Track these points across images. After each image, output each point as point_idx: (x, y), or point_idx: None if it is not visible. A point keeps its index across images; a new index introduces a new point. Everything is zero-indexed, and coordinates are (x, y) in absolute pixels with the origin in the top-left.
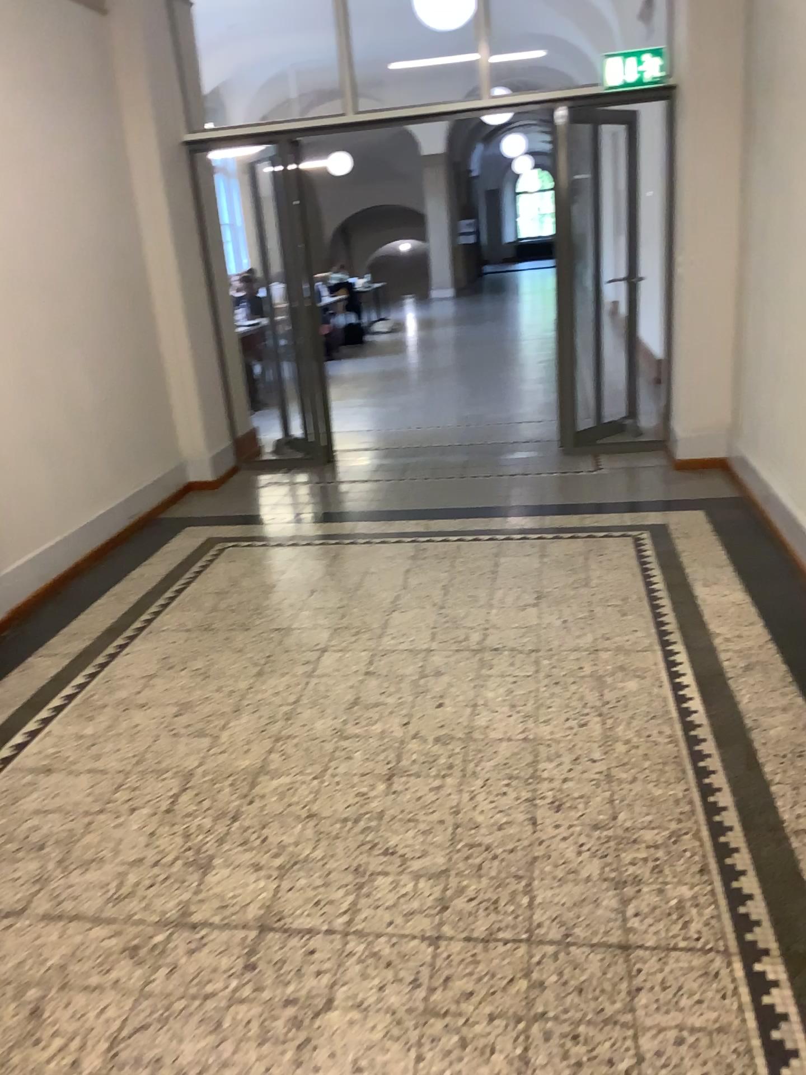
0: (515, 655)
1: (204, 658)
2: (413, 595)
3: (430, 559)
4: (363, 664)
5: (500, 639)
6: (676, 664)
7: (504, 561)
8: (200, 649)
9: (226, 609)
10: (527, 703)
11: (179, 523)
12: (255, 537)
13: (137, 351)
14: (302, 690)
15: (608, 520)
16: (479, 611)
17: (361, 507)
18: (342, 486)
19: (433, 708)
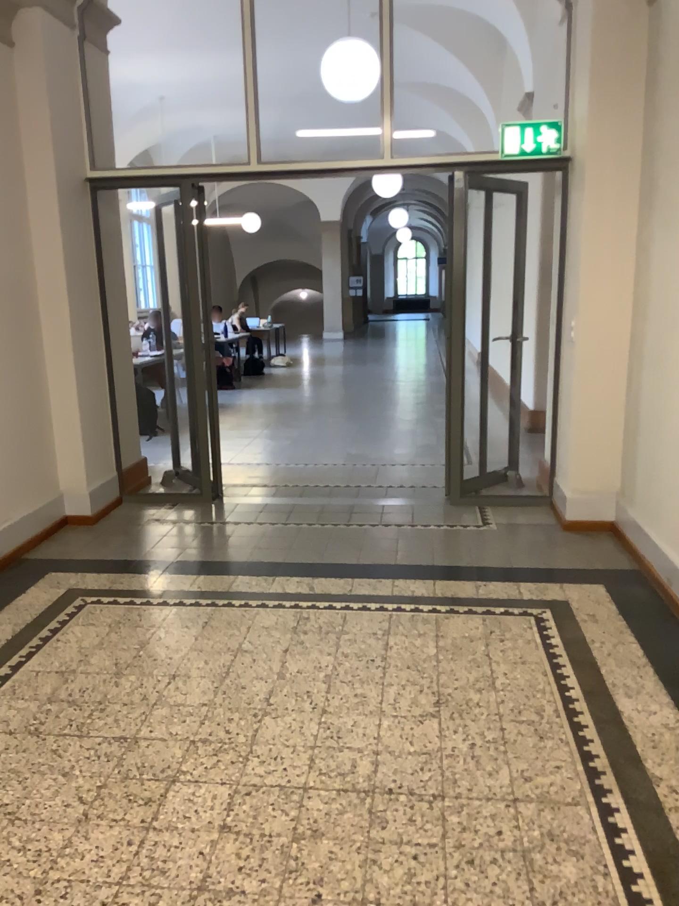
0: (413, 804)
1: (19, 783)
2: (290, 690)
3: (311, 637)
4: (220, 809)
5: (394, 773)
6: (620, 833)
7: (395, 643)
8: (18, 767)
9: (65, 701)
10: (433, 901)
11: (43, 568)
12: (122, 591)
13: (17, 381)
14: (135, 855)
15: (504, 591)
16: (367, 721)
17: (241, 559)
18: (224, 531)
19: (305, 903)
